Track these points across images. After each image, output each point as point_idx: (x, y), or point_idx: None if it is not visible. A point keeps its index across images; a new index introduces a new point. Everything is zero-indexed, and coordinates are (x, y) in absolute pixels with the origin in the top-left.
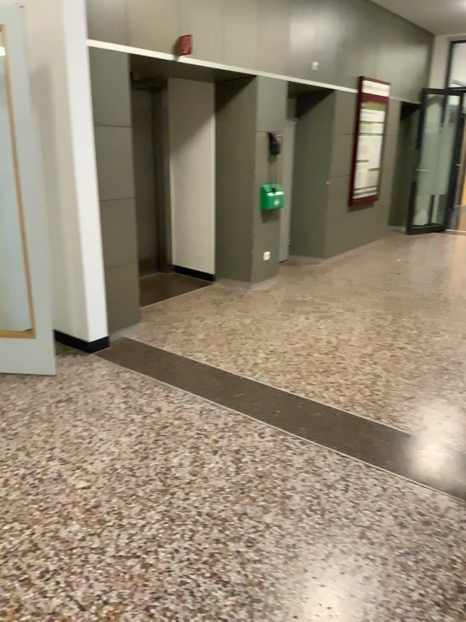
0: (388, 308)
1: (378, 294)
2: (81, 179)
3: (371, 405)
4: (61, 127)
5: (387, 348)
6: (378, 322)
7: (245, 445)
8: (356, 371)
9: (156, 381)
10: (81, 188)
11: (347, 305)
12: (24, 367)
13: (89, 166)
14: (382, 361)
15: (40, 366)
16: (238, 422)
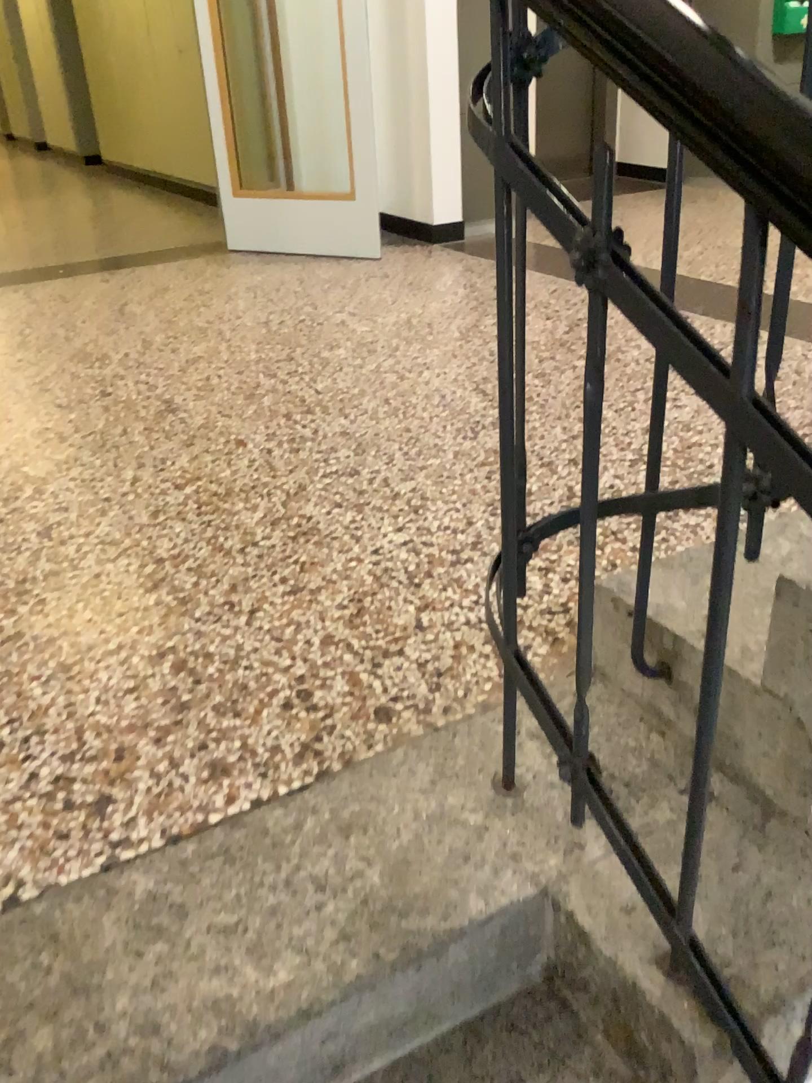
0: None
1: None
2: None
3: None
4: None
5: None
6: None
7: None
8: None
9: None
10: None
11: None
12: (338, 245)
13: None
14: None
15: (357, 243)
16: None
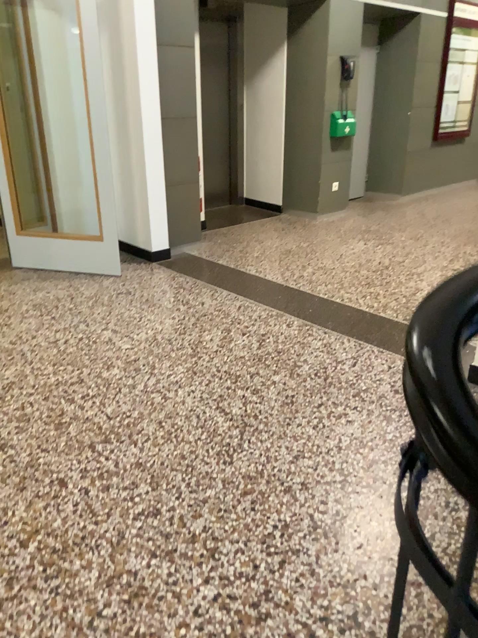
0: (454, 238)
1: (448, 226)
2: (146, 96)
3: (403, 310)
4: (129, 47)
5: (438, 270)
6: (438, 248)
7: (272, 331)
8: (399, 285)
9: (206, 284)
10: (146, 105)
11: (411, 235)
12: (94, 267)
13: (153, 84)
14: (429, 279)
15: (107, 267)
16: (271, 315)
